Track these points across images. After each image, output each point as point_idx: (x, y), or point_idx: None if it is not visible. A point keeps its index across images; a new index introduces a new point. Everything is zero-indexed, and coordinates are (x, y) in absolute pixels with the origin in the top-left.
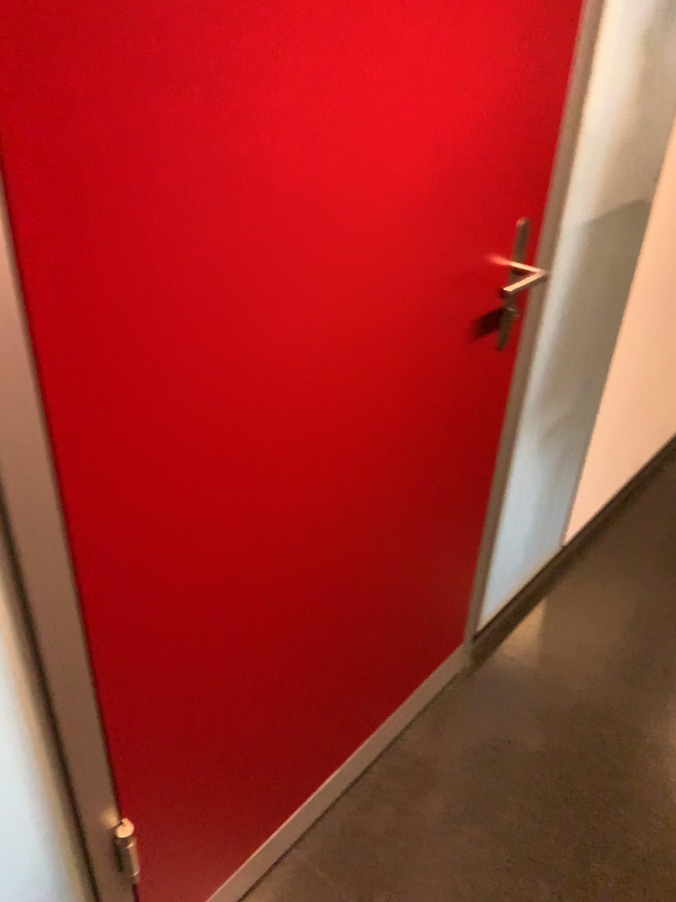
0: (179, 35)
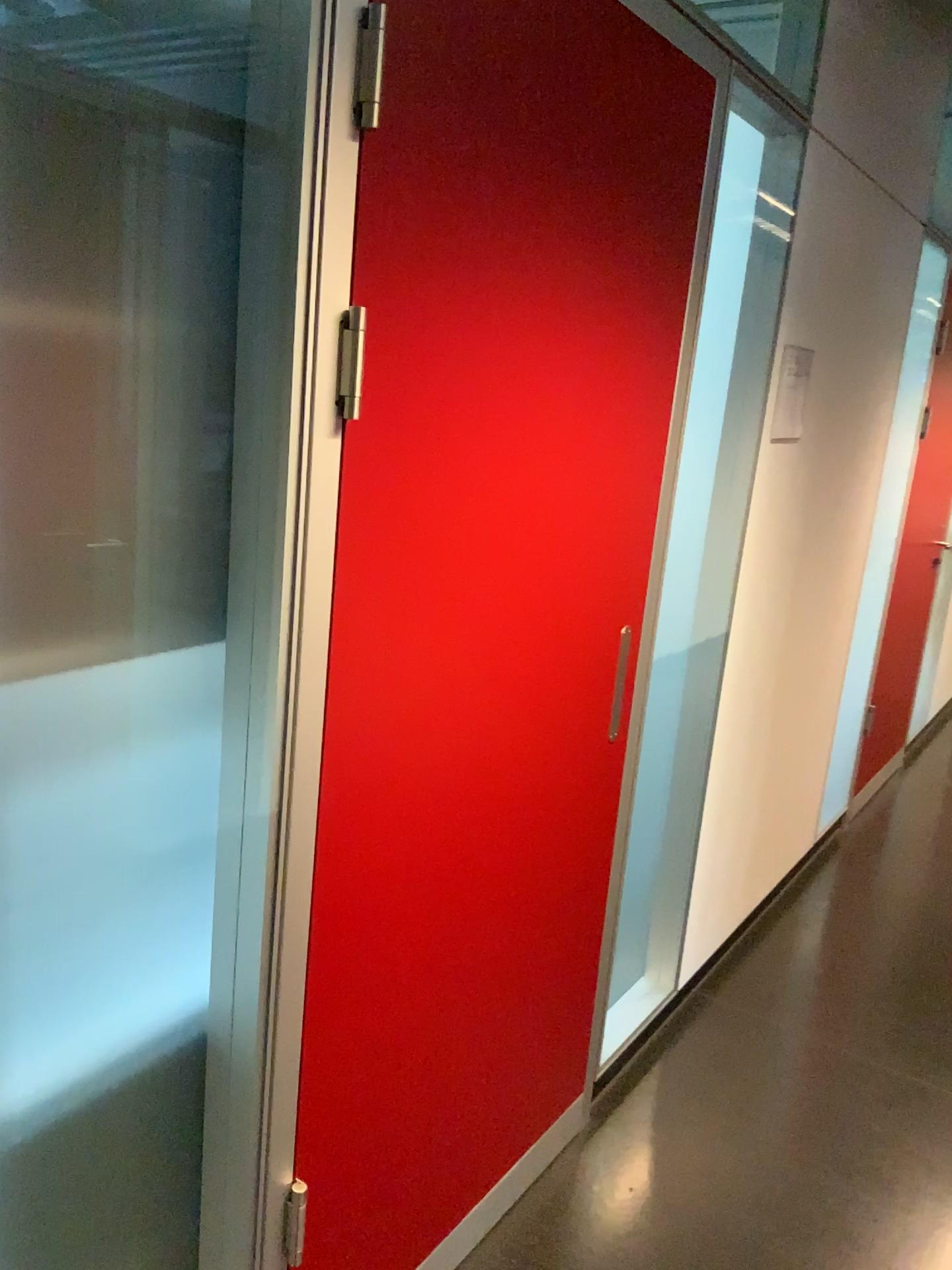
0: (929, 464)
